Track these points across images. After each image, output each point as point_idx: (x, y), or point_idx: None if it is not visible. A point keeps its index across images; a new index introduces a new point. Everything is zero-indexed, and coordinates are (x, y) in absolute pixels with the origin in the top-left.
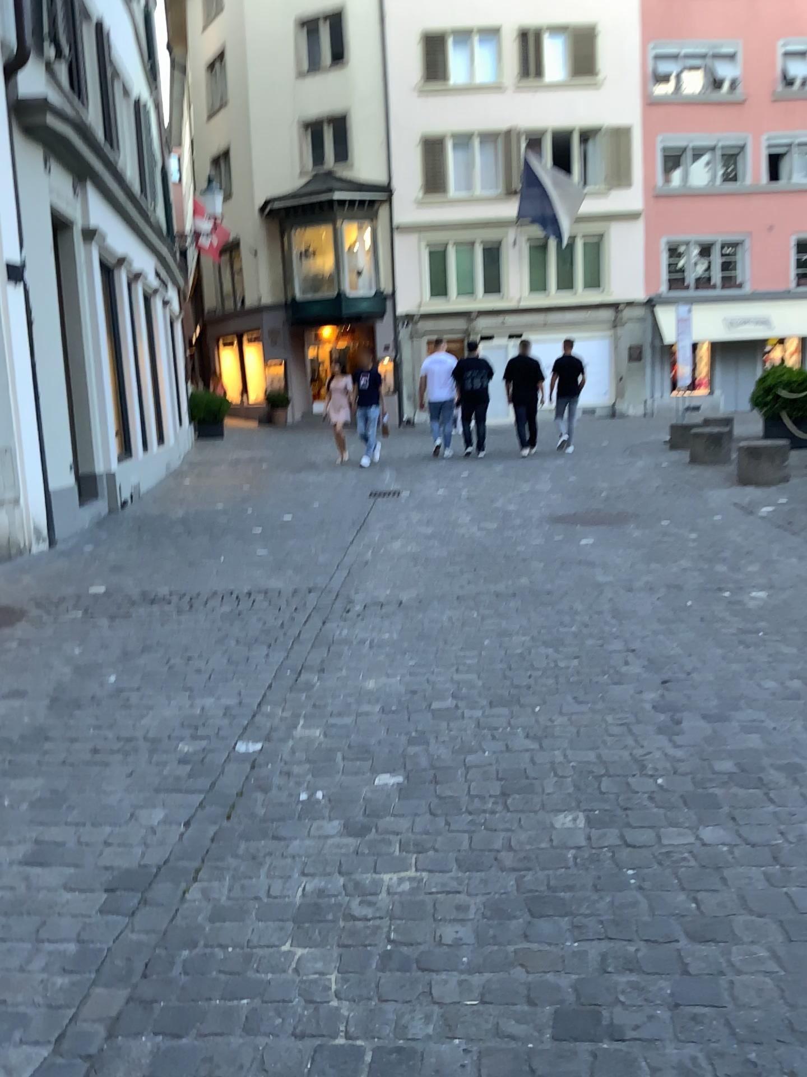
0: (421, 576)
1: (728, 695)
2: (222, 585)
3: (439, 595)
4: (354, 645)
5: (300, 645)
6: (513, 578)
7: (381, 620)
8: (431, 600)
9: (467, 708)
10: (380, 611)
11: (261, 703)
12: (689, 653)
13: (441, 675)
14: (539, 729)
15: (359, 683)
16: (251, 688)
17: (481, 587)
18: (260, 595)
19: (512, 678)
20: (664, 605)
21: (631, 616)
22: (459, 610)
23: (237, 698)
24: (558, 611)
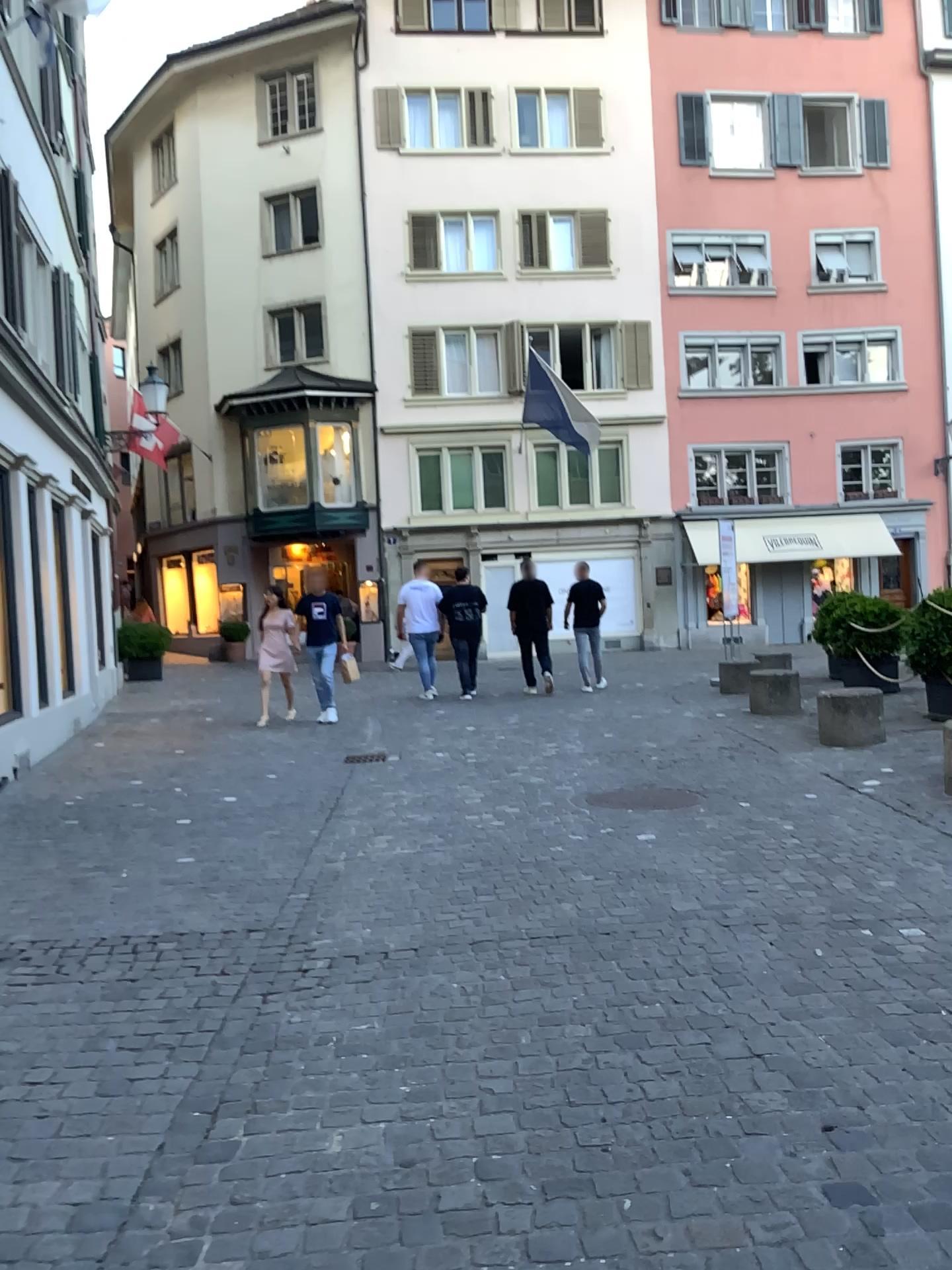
0: (417, 907)
1: (946, 1164)
2: (115, 928)
3: (444, 943)
4: (311, 1048)
5: (222, 1050)
6: (552, 910)
7: (356, 993)
8: (433, 952)
9: (502, 1205)
10: (354, 976)
11: (139, 1196)
12: (851, 1061)
13: (453, 1118)
14: (638, 1264)
15: (316, 1141)
16: (127, 1155)
17: (506, 925)
18: (172, 945)
19: (574, 1125)
20: (784, 957)
21: (739, 981)
22: (475, 972)
23: (100, 1181)
24: (627, 973)
